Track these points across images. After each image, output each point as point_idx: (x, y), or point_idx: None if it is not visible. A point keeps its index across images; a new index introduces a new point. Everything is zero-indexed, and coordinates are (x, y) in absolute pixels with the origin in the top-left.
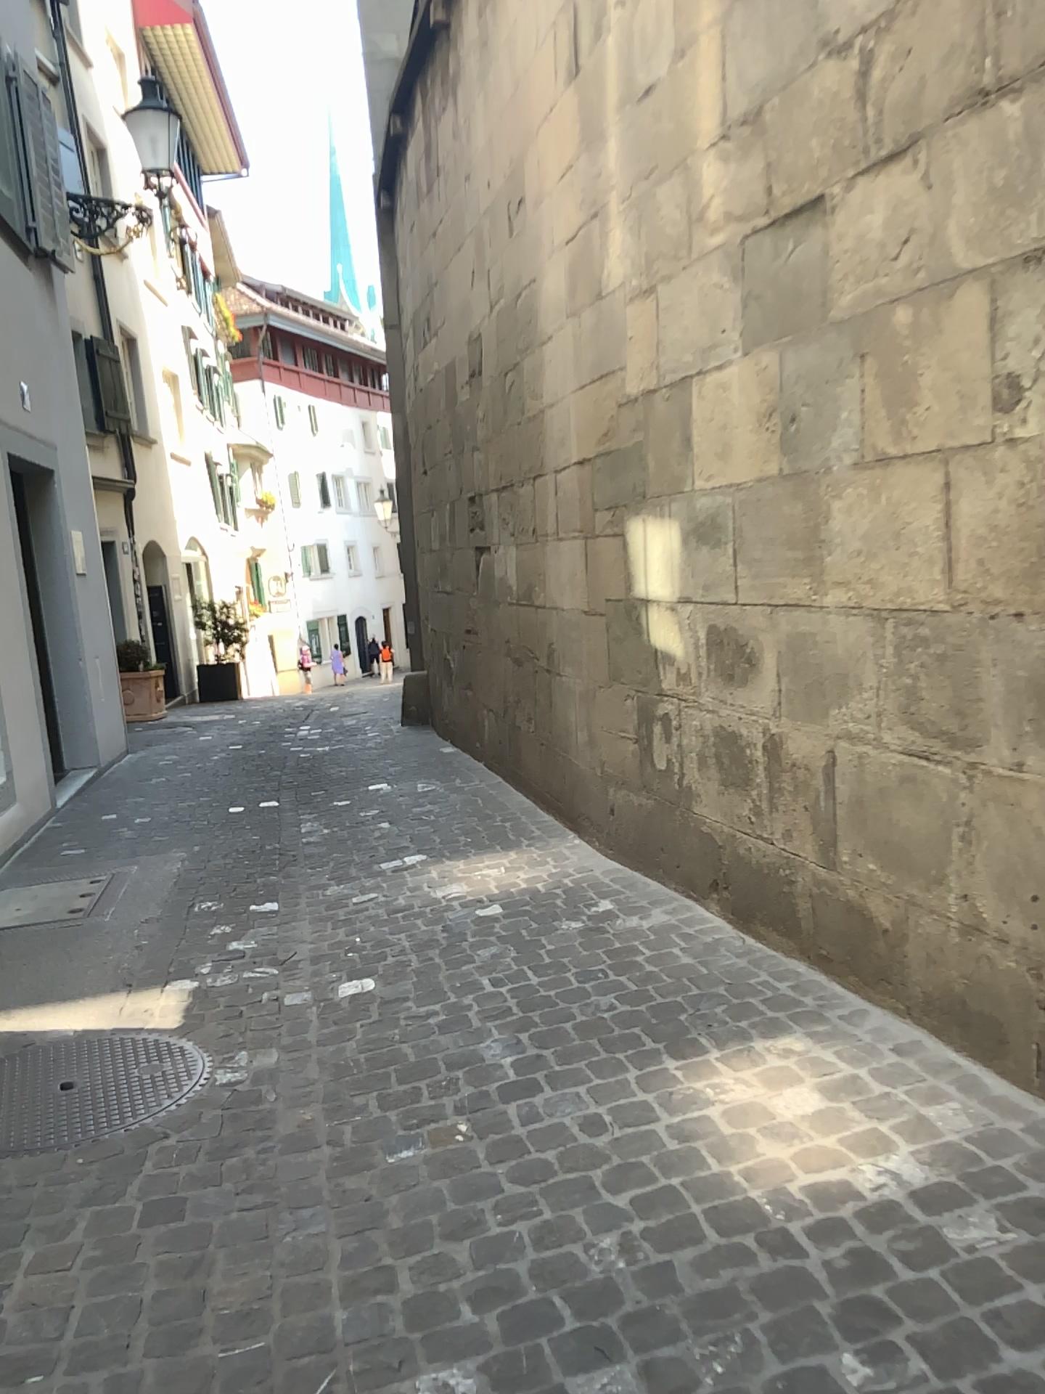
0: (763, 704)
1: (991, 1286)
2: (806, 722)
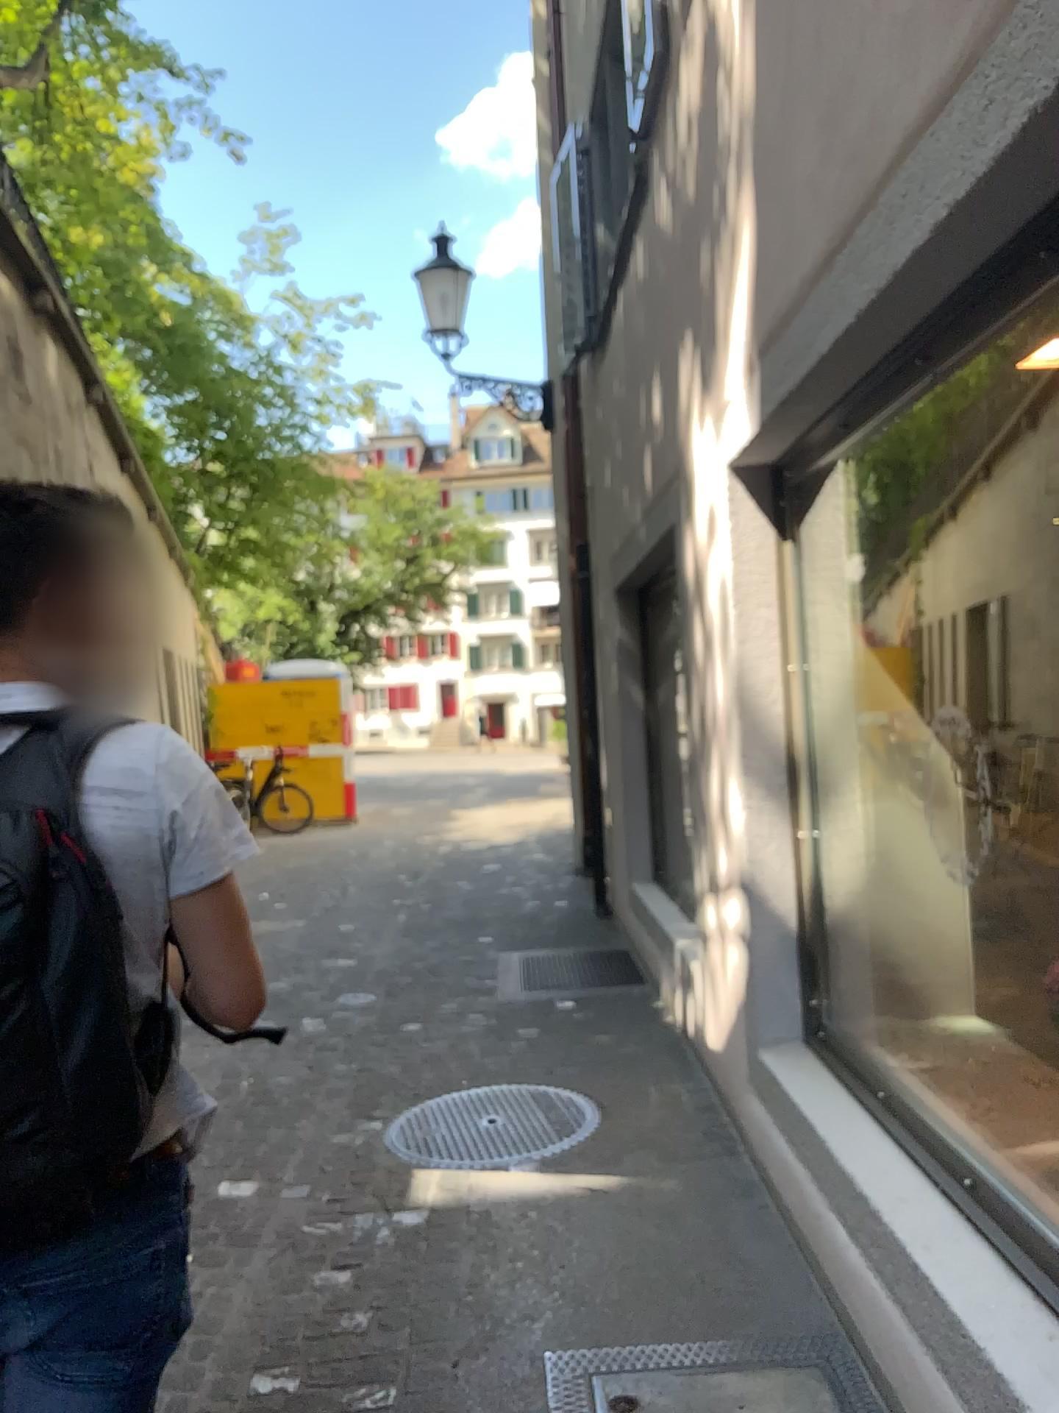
0: None
1: None
2: None
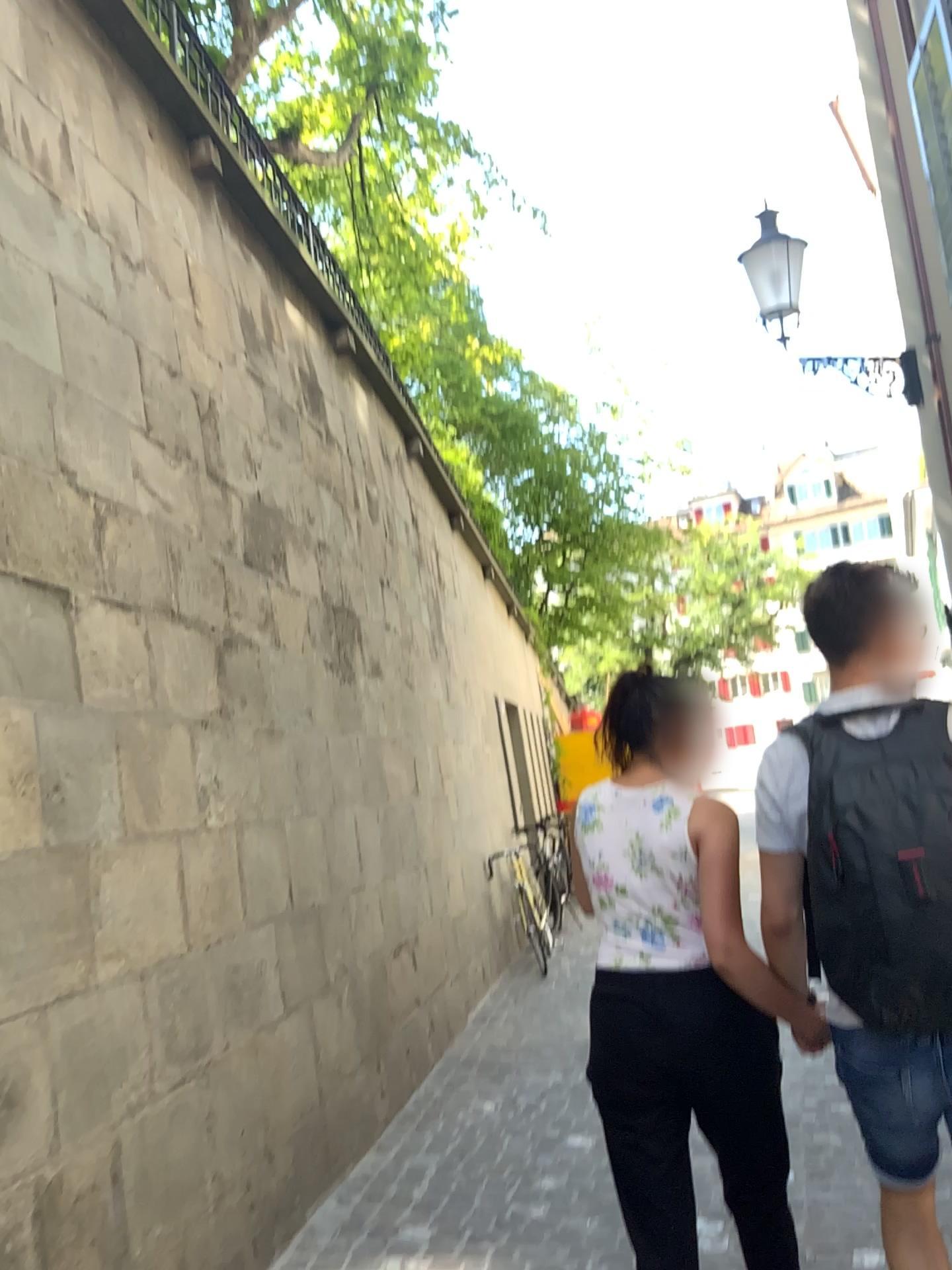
0: (33, 1155)
1: (450, 1216)
2: (90, 1134)
